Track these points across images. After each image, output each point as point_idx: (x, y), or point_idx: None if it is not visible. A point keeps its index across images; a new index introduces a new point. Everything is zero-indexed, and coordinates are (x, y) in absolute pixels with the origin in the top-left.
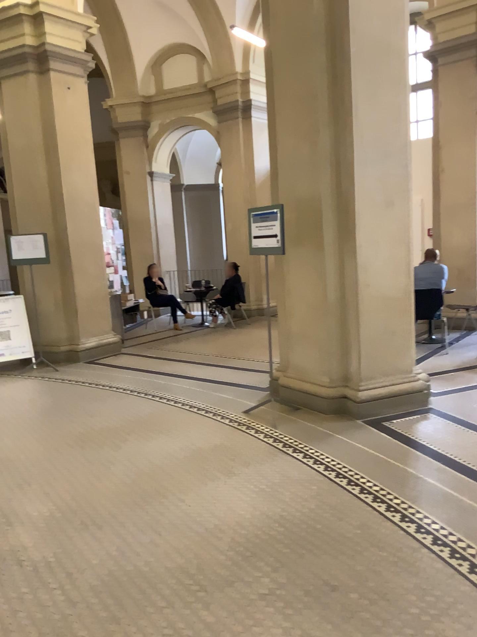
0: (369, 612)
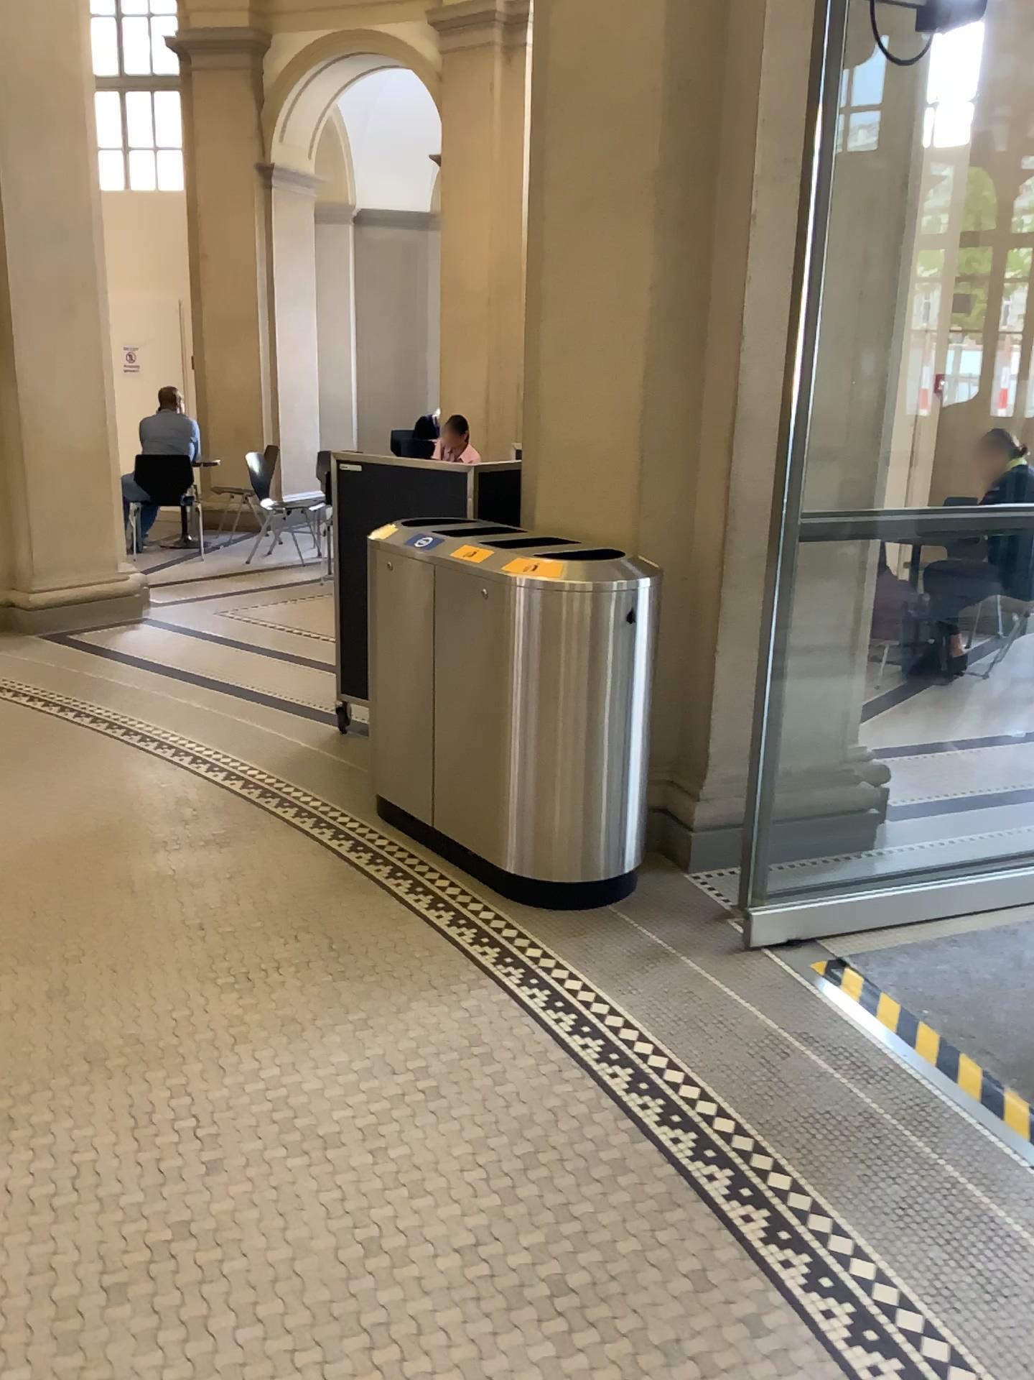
0: None
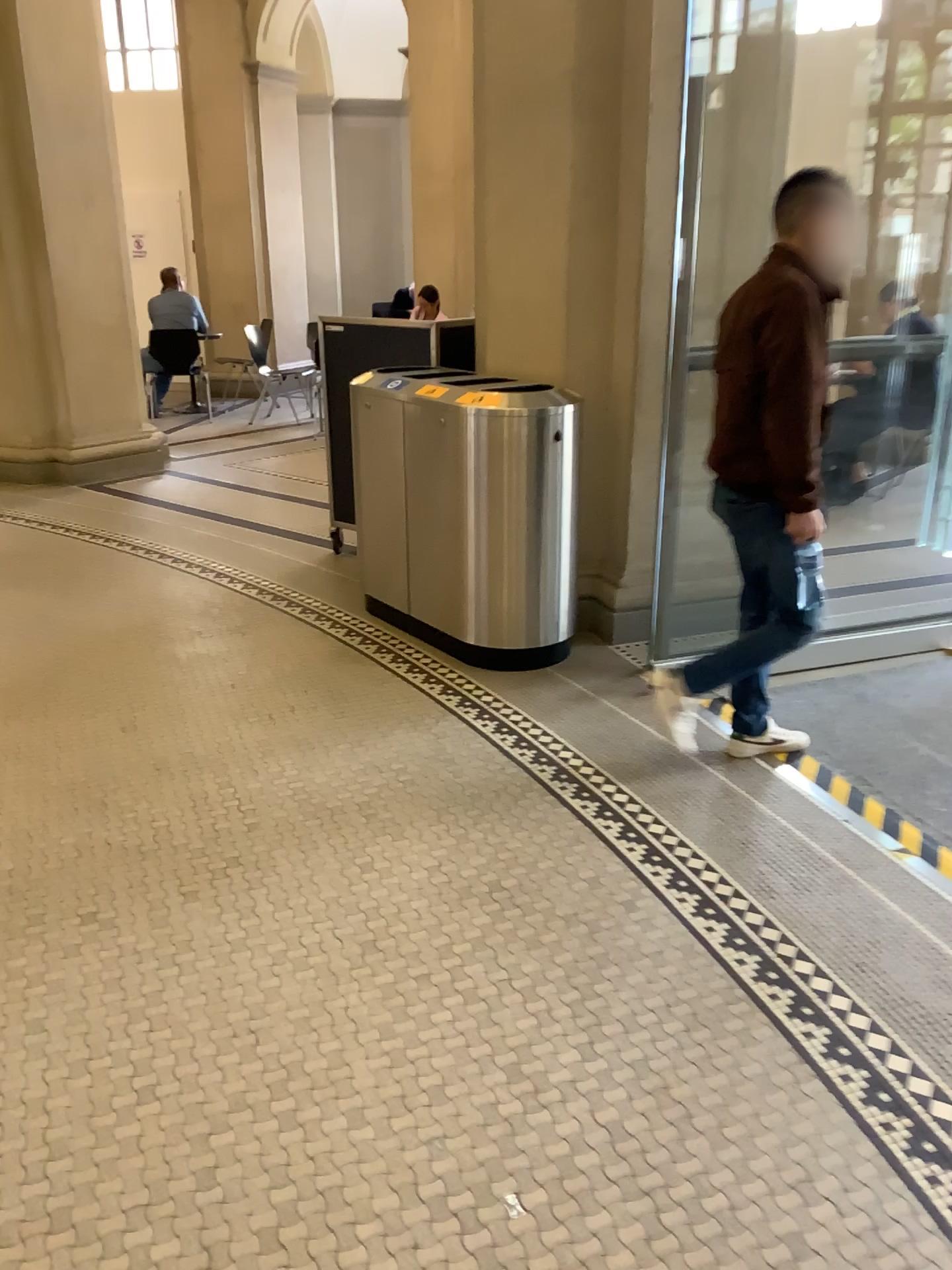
0: (64, 579)
